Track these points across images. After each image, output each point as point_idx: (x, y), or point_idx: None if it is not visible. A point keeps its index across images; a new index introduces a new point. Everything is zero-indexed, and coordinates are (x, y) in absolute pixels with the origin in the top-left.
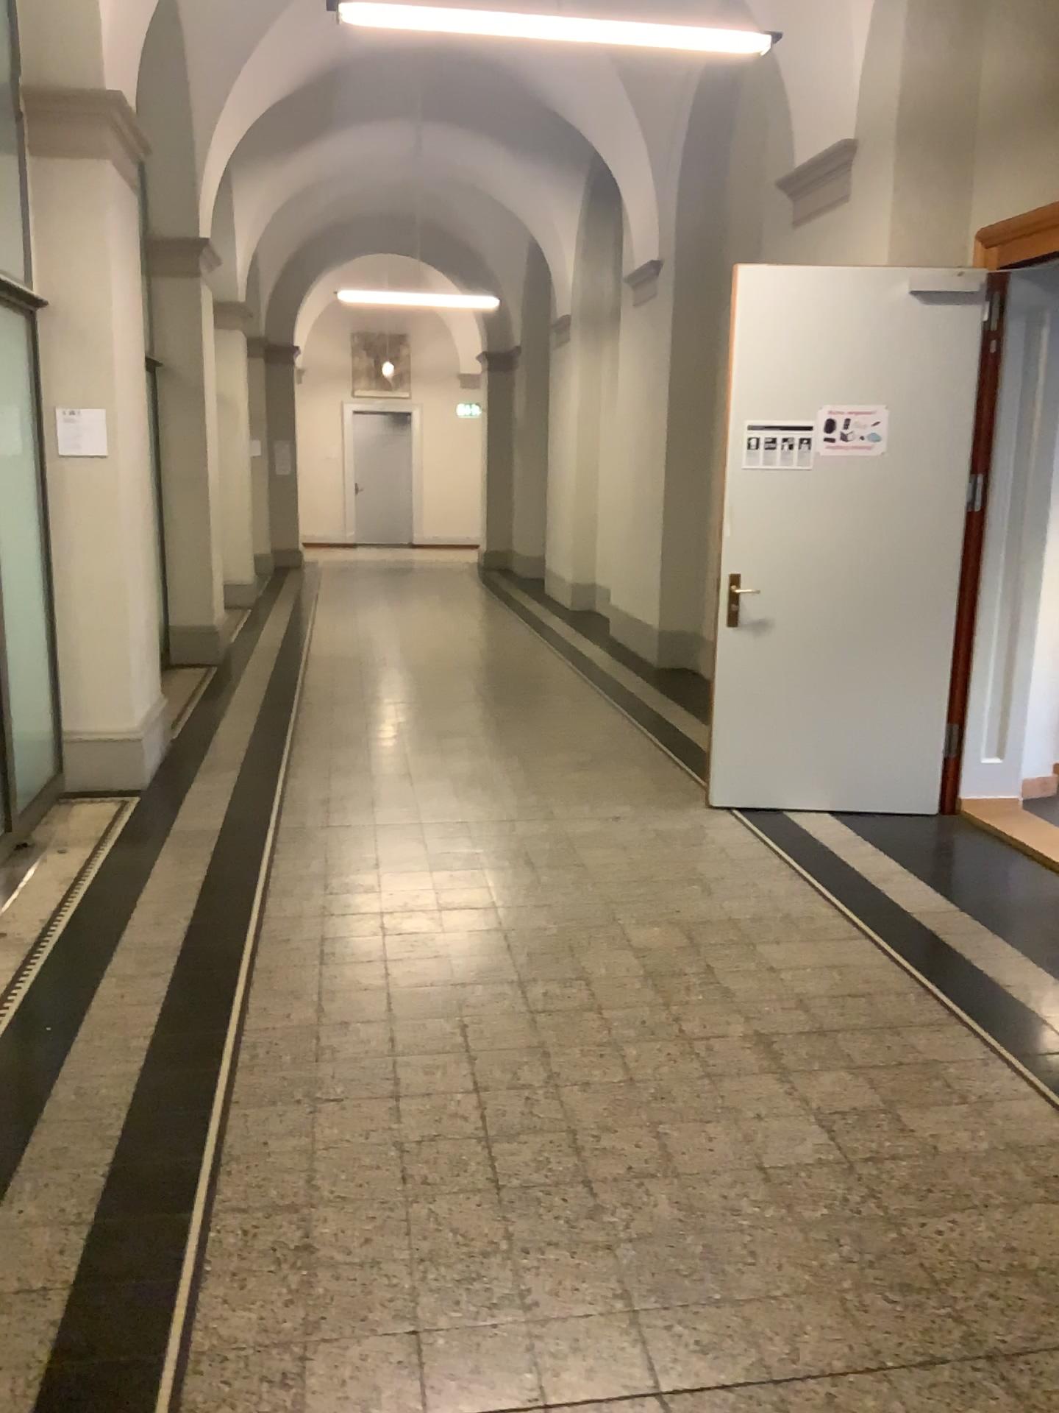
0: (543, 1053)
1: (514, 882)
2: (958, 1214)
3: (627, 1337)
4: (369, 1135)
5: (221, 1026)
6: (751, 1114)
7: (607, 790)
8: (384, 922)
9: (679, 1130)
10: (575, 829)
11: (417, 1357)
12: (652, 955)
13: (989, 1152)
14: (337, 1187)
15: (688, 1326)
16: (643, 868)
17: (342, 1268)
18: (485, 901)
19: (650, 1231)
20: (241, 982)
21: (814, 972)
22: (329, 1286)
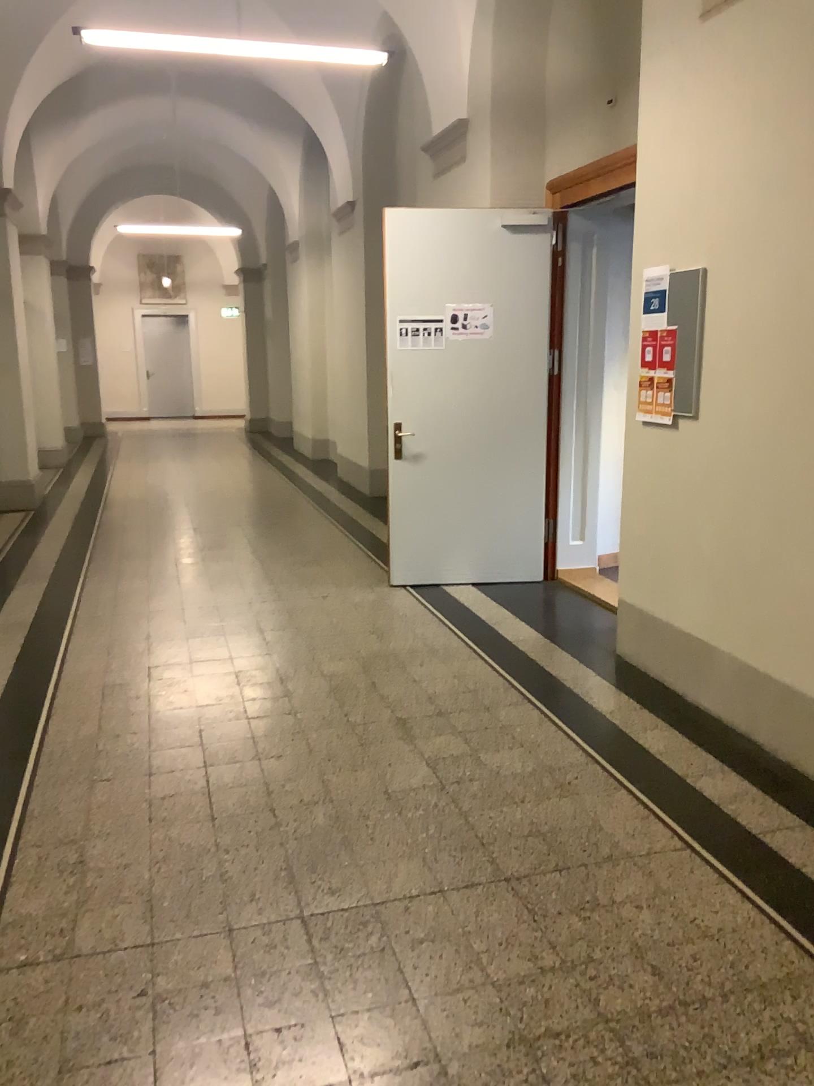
0: (252, 741)
1: (245, 641)
2: (504, 807)
3: (286, 889)
4: (129, 796)
5: (30, 742)
6: (385, 764)
7: (319, 579)
8: (150, 672)
9: (336, 778)
10: (292, 604)
11: (151, 912)
12: (334, 678)
13: (531, 773)
14: (105, 826)
15: (325, 880)
16: (336, 626)
17: (104, 870)
18: (223, 654)
19: (308, 833)
20: (44, 715)
21: (442, 681)
22: (96, 880)
